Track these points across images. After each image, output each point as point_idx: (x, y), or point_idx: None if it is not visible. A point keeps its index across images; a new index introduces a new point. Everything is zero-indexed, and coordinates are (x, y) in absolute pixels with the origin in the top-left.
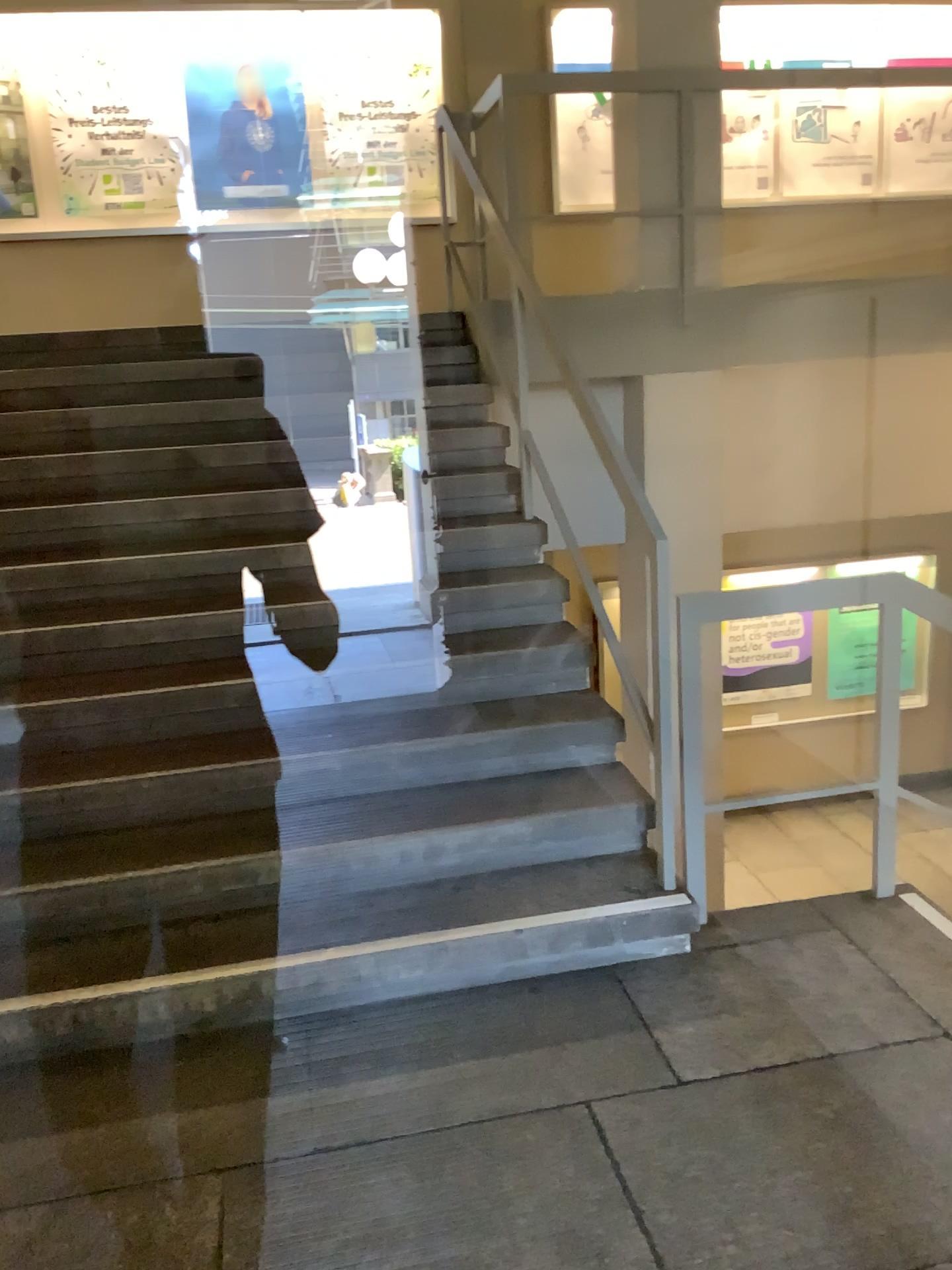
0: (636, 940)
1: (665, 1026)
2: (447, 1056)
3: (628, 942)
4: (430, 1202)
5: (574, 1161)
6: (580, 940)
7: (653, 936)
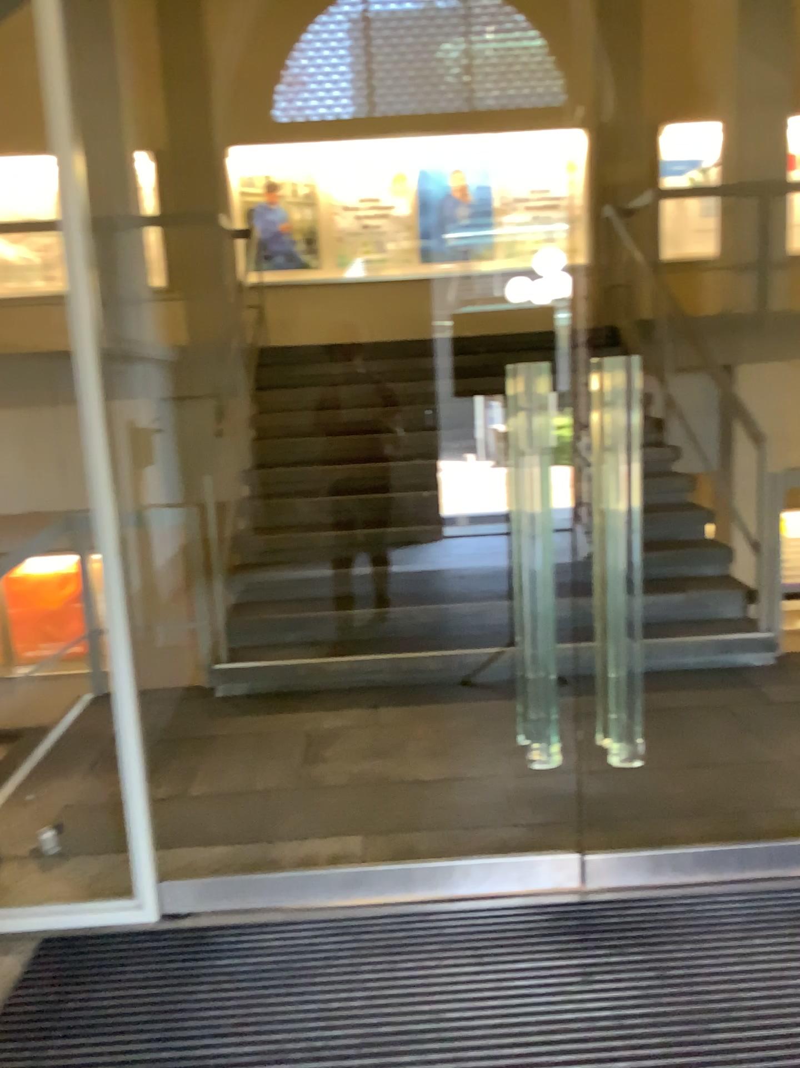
0: (743, 654)
1: (762, 687)
2: (649, 691)
3: (738, 655)
4: (656, 728)
5: (723, 721)
6: (712, 651)
7: (752, 653)
